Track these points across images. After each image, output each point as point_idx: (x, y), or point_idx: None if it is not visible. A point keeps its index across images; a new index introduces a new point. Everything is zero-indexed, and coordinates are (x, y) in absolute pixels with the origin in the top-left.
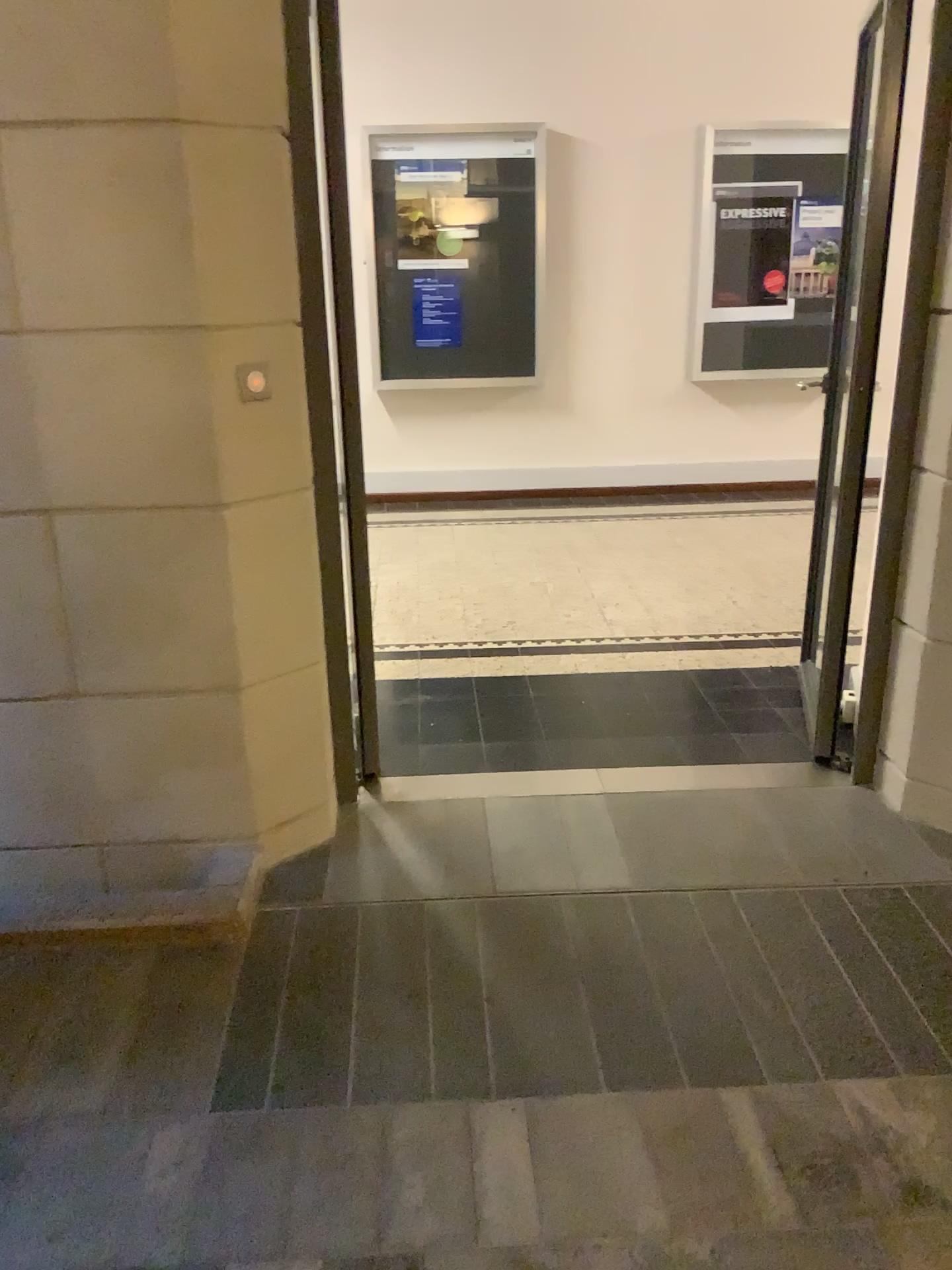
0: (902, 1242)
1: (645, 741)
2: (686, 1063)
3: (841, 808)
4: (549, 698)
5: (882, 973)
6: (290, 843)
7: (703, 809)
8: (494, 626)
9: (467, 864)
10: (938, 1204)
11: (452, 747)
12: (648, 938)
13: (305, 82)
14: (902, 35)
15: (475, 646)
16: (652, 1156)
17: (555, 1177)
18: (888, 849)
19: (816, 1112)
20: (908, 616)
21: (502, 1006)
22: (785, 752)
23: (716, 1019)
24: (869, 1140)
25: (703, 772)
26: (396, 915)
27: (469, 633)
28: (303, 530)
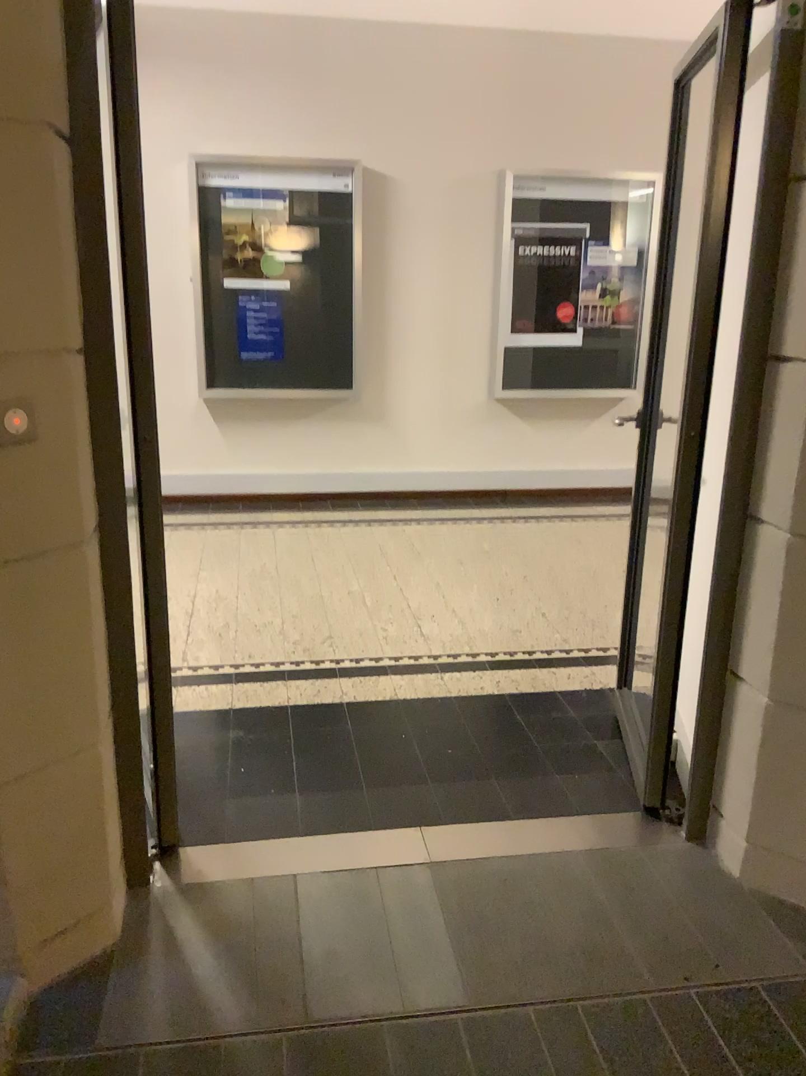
0: None
1: (469, 787)
2: None
3: (681, 876)
4: (367, 731)
5: None
6: (62, 958)
7: (537, 881)
8: (311, 644)
9: (274, 976)
10: None
11: (263, 800)
12: None
13: (88, 72)
14: (741, 70)
15: (291, 668)
16: None
17: None
18: (740, 935)
19: None
20: (752, 675)
21: None
22: (613, 798)
23: None
24: None
25: (531, 828)
26: (185, 1067)
27: (286, 652)
28: (79, 594)
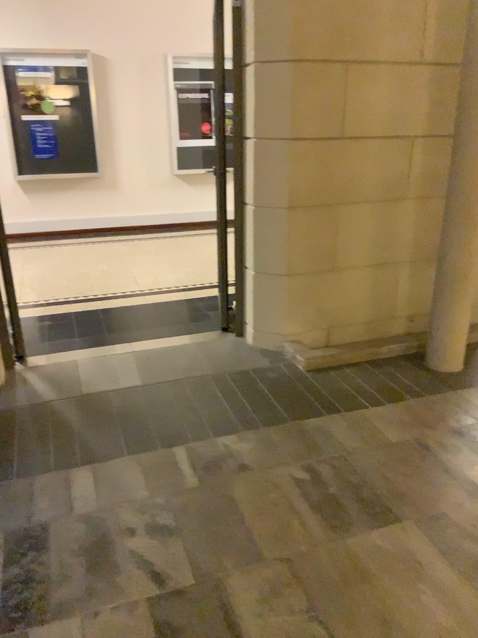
0: (234, 482)
1: (150, 330)
2: (159, 442)
3: (229, 346)
4: (108, 317)
5: (238, 400)
6: None
7: (173, 352)
8: (82, 289)
9: (67, 385)
10: (249, 470)
11: (61, 341)
12: (146, 401)
13: None
14: (220, 24)
15: (72, 299)
16: (143, 473)
17: (104, 487)
18: (245, 358)
19: (208, 449)
20: (246, 263)
21: (83, 434)
22: (210, 328)
23: (172, 425)
24: (227, 455)
25: (174, 339)
26: (35, 408)
27: (70, 293)
28: None
